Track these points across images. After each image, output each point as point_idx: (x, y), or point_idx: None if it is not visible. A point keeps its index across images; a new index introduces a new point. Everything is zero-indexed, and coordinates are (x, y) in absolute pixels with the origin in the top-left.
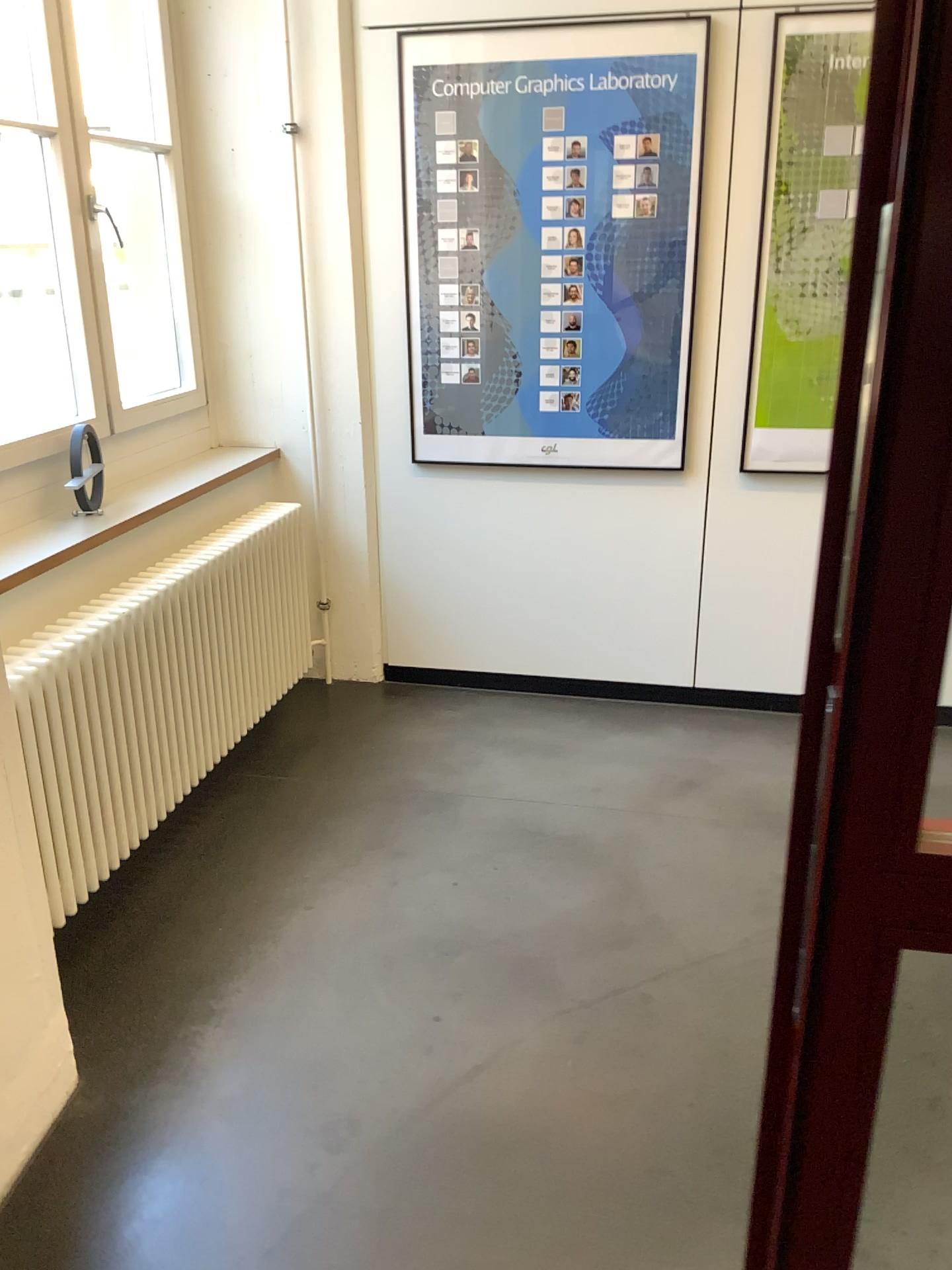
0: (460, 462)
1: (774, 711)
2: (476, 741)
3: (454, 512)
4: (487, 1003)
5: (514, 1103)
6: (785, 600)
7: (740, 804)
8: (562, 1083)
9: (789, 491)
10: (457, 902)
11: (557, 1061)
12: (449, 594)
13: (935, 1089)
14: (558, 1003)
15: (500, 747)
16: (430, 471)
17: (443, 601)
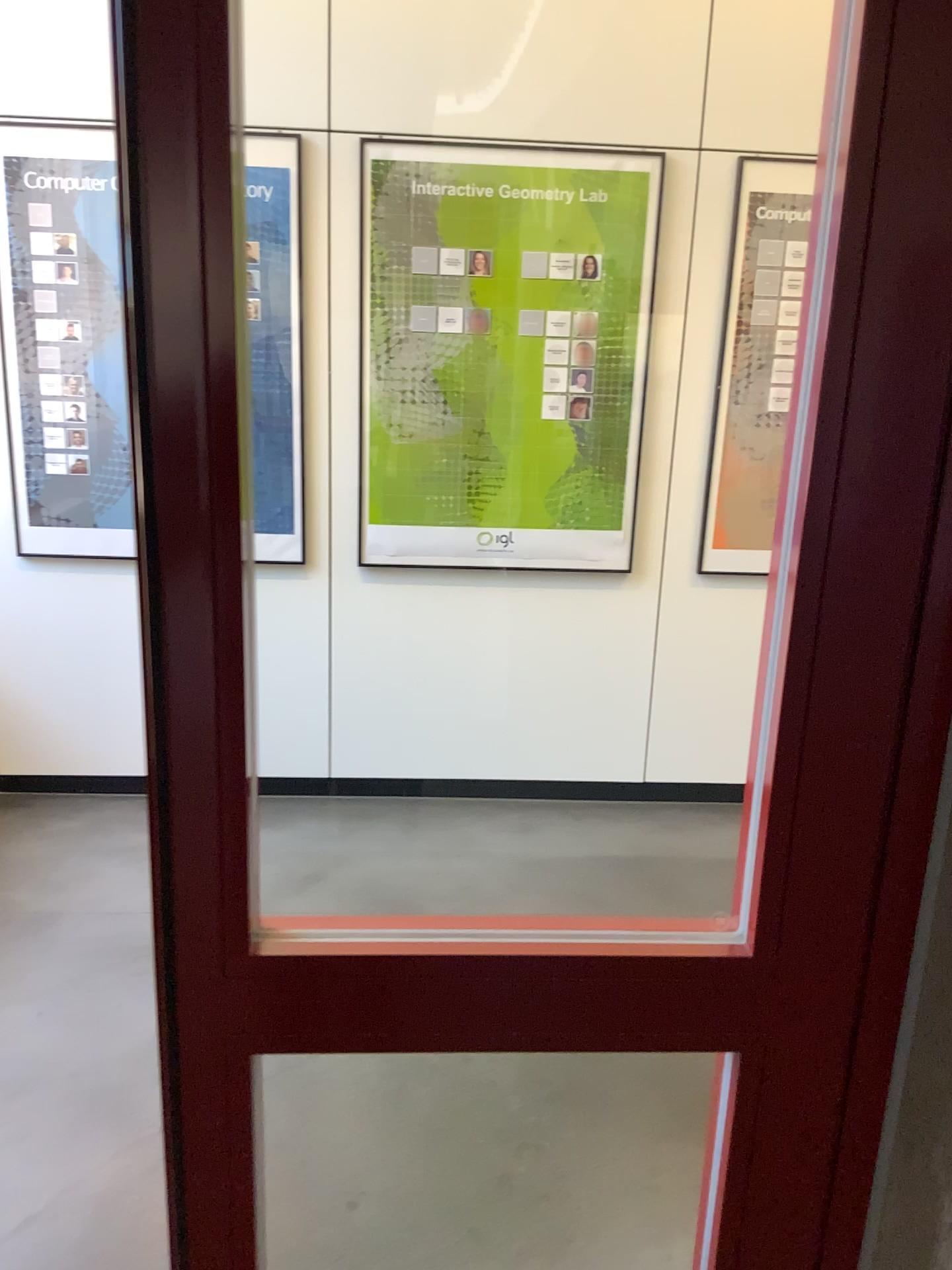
0: (70, 555)
1: (404, 795)
2: (90, 848)
3: (66, 607)
4: (53, 1142)
5: (65, 1252)
6: (405, 687)
7: (357, 892)
8: (123, 1220)
9: (403, 582)
10: (38, 1030)
11: (122, 1196)
12: (65, 692)
13: (502, 1164)
14: (133, 1130)
15: (115, 852)
16: (37, 565)
17: (58, 700)
